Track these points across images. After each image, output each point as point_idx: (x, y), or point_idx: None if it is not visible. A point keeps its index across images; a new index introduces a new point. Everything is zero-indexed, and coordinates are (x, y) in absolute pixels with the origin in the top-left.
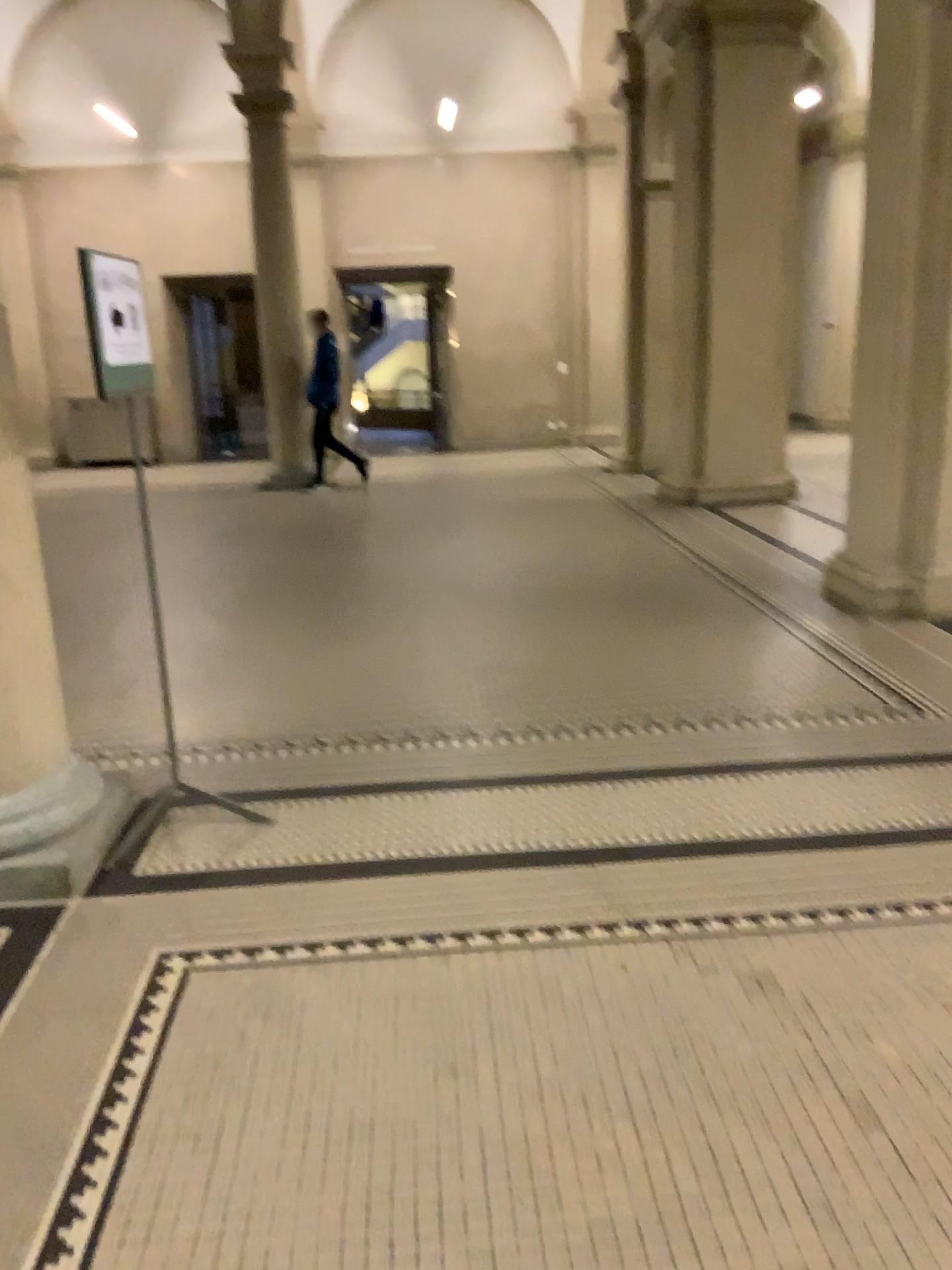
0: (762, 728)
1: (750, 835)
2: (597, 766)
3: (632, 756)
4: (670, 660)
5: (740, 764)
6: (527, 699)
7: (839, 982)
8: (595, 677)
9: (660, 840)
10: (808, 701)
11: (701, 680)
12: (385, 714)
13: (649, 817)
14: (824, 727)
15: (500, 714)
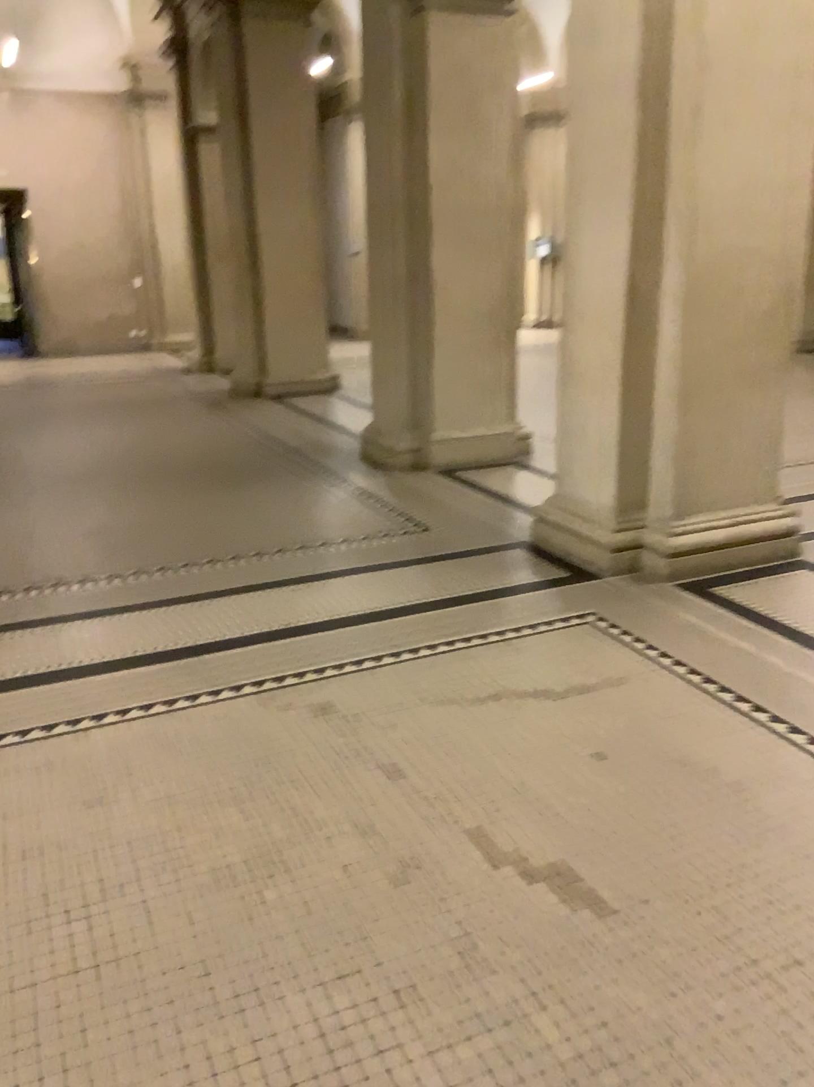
0: (320, 554)
1: (314, 624)
2: (197, 593)
3: (223, 583)
4: (248, 512)
5: (305, 579)
6: (135, 551)
7: (377, 704)
8: (189, 530)
9: (249, 636)
10: (351, 532)
11: (273, 524)
12: (12, 574)
13: (240, 622)
14: (364, 548)
15: (113, 564)
